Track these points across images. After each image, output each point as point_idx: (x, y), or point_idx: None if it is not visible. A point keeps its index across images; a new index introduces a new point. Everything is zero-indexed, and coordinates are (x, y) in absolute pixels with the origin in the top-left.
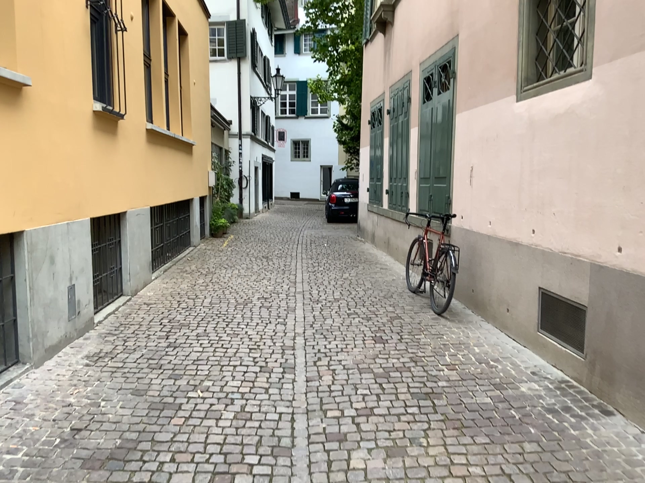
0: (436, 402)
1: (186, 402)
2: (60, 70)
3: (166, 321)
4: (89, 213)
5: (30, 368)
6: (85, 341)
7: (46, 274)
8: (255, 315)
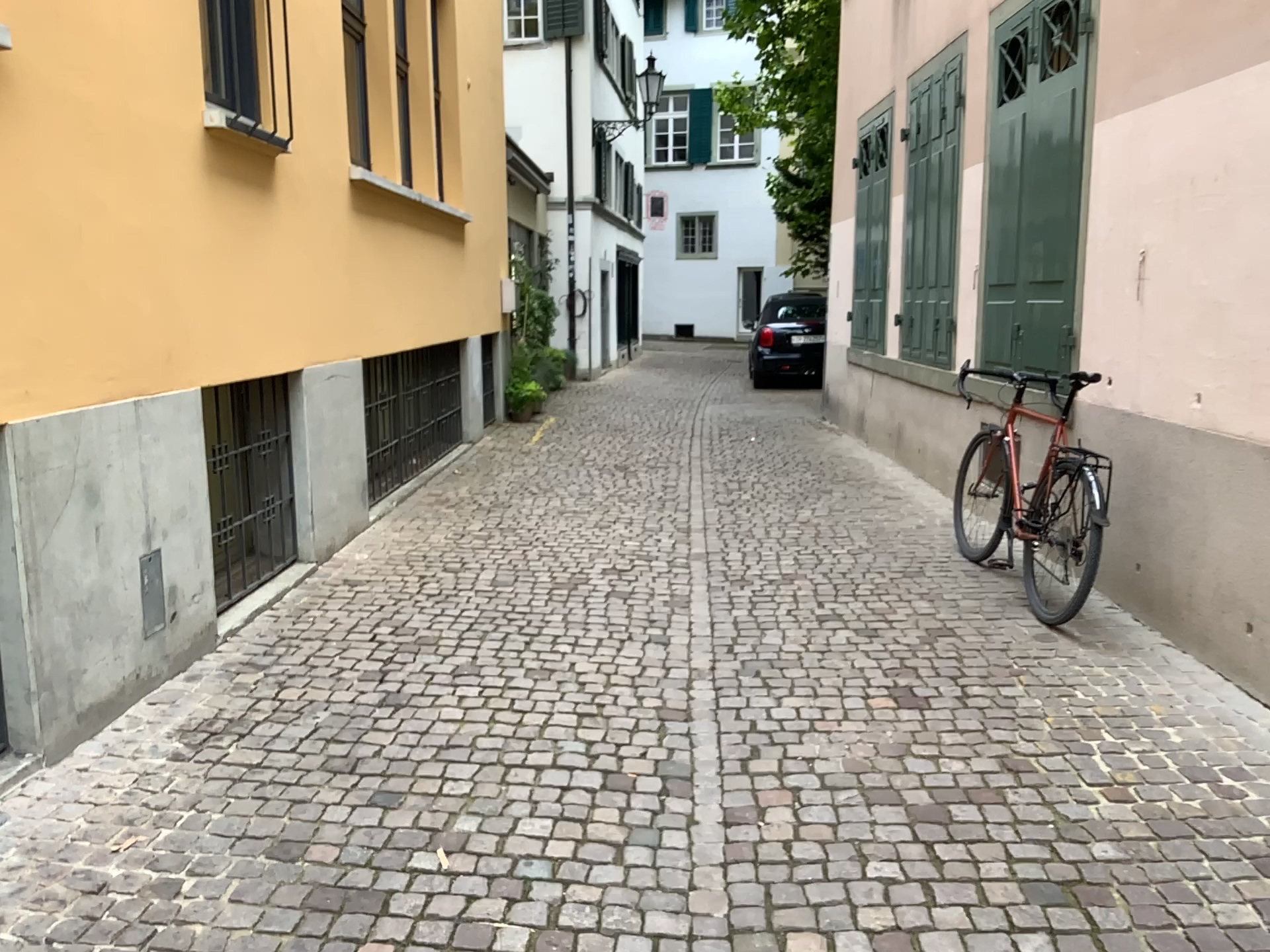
0: (1098, 915)
1: (405, 886)
2: (106, 16)
3: (387, 632)
4: (198, 376)
5: (33, 766)
6: (186, 685)
7: (76, 530)
8: (597, 619)
